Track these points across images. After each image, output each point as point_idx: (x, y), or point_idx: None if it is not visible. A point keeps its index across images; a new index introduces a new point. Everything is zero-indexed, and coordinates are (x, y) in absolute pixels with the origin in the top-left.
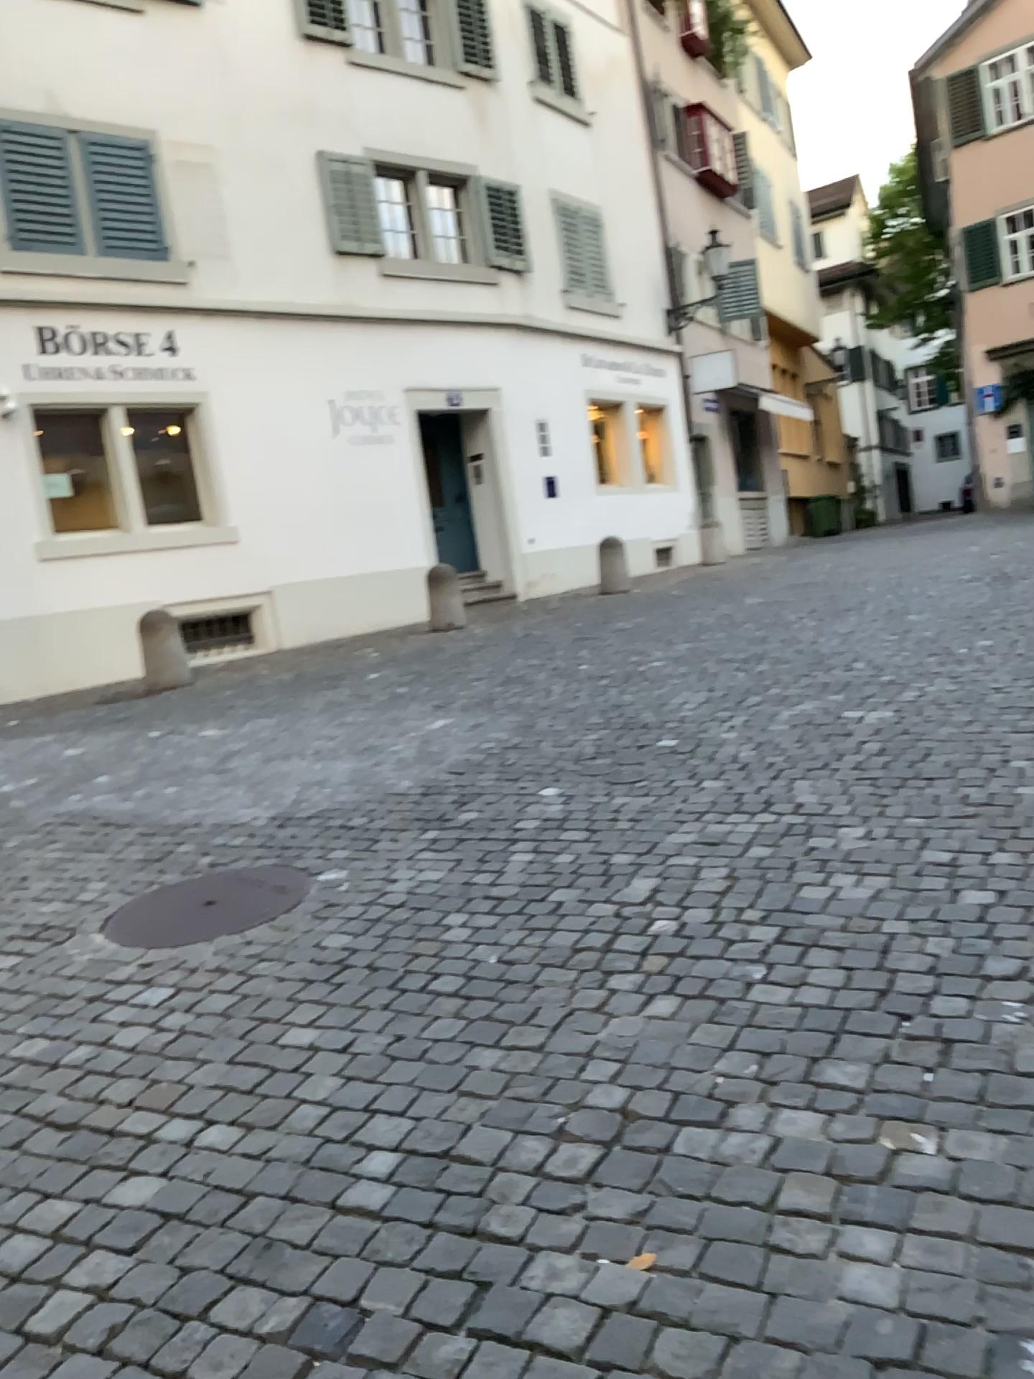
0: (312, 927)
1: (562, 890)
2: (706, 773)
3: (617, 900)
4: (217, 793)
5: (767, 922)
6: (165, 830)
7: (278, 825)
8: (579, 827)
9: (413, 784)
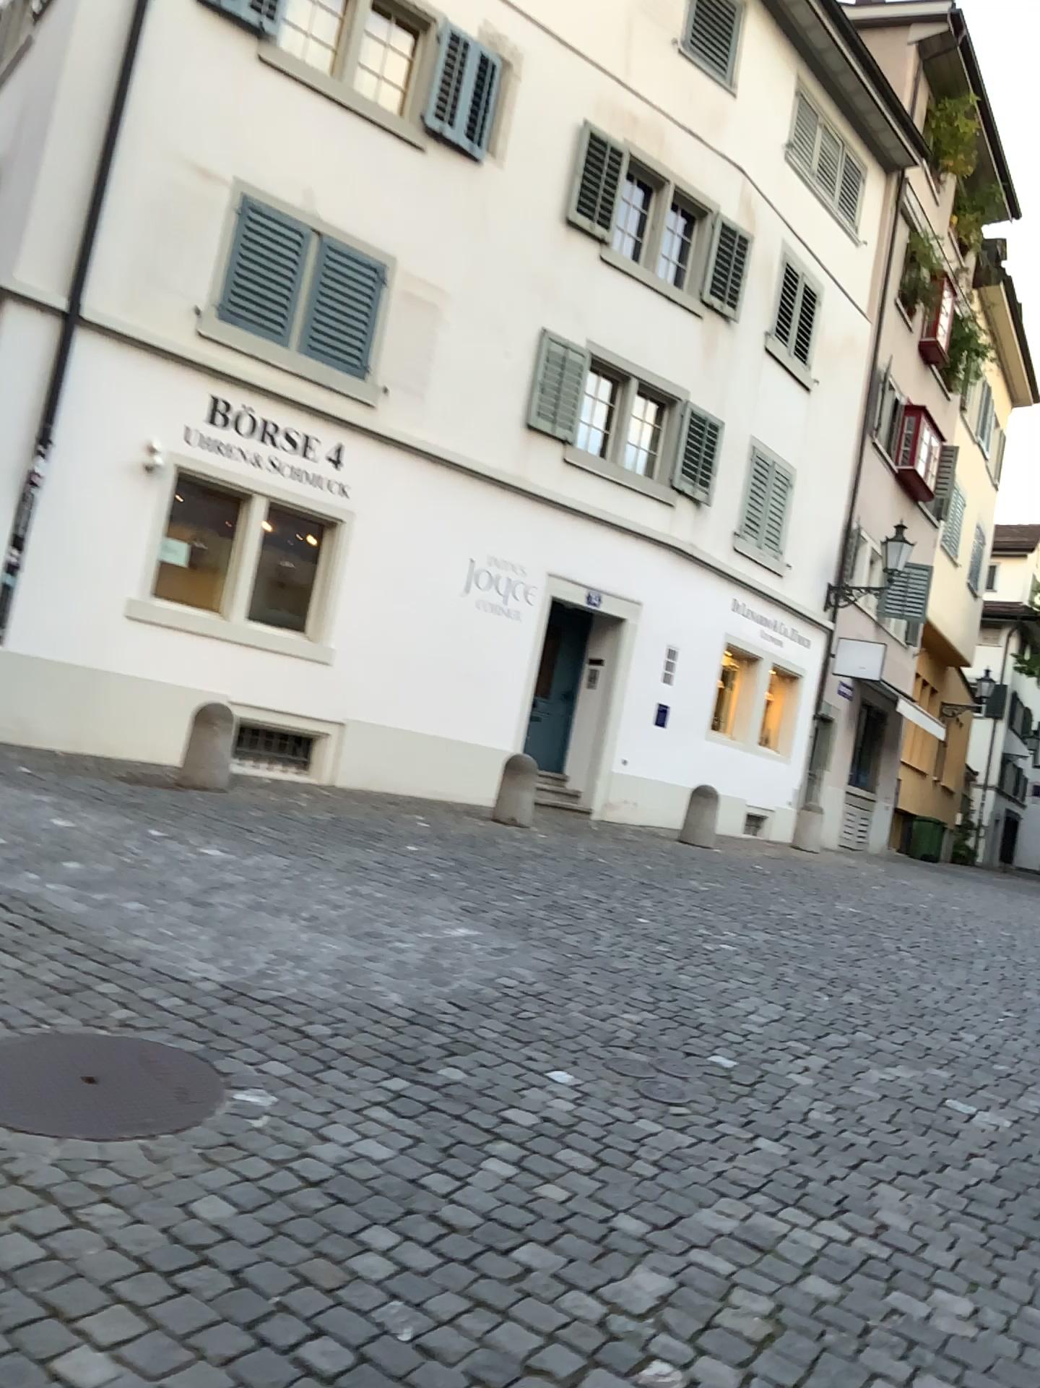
0: (193, 1173)
1: (535, 1245)
2: (763, 1126)
3: (606, 1295)
4: (178, 931)
5: None
6: (96, 956)
7: (224, 1000)
8: (584, 1148)
9: (402, 1004)
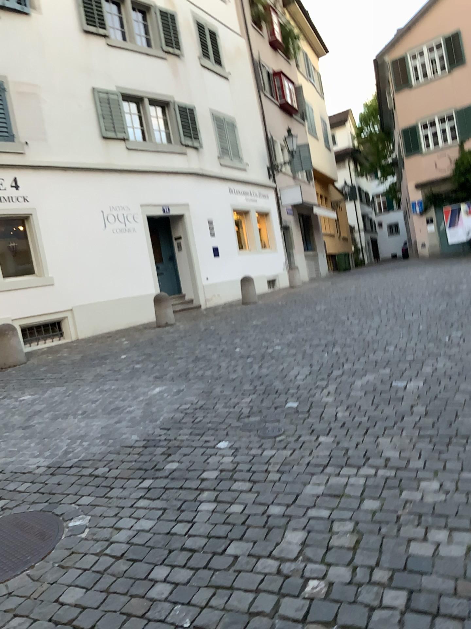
0: (54, 582)
1: (235, 543)
2: (320, 431)
3: (276, 555)
4: (17, 447)
5: (395, 588)
6: None
7: (49, 475)
8: (243, 478)
9: (138, 439)
